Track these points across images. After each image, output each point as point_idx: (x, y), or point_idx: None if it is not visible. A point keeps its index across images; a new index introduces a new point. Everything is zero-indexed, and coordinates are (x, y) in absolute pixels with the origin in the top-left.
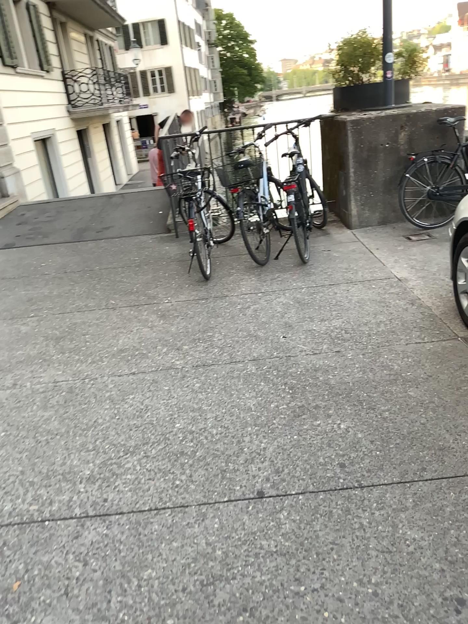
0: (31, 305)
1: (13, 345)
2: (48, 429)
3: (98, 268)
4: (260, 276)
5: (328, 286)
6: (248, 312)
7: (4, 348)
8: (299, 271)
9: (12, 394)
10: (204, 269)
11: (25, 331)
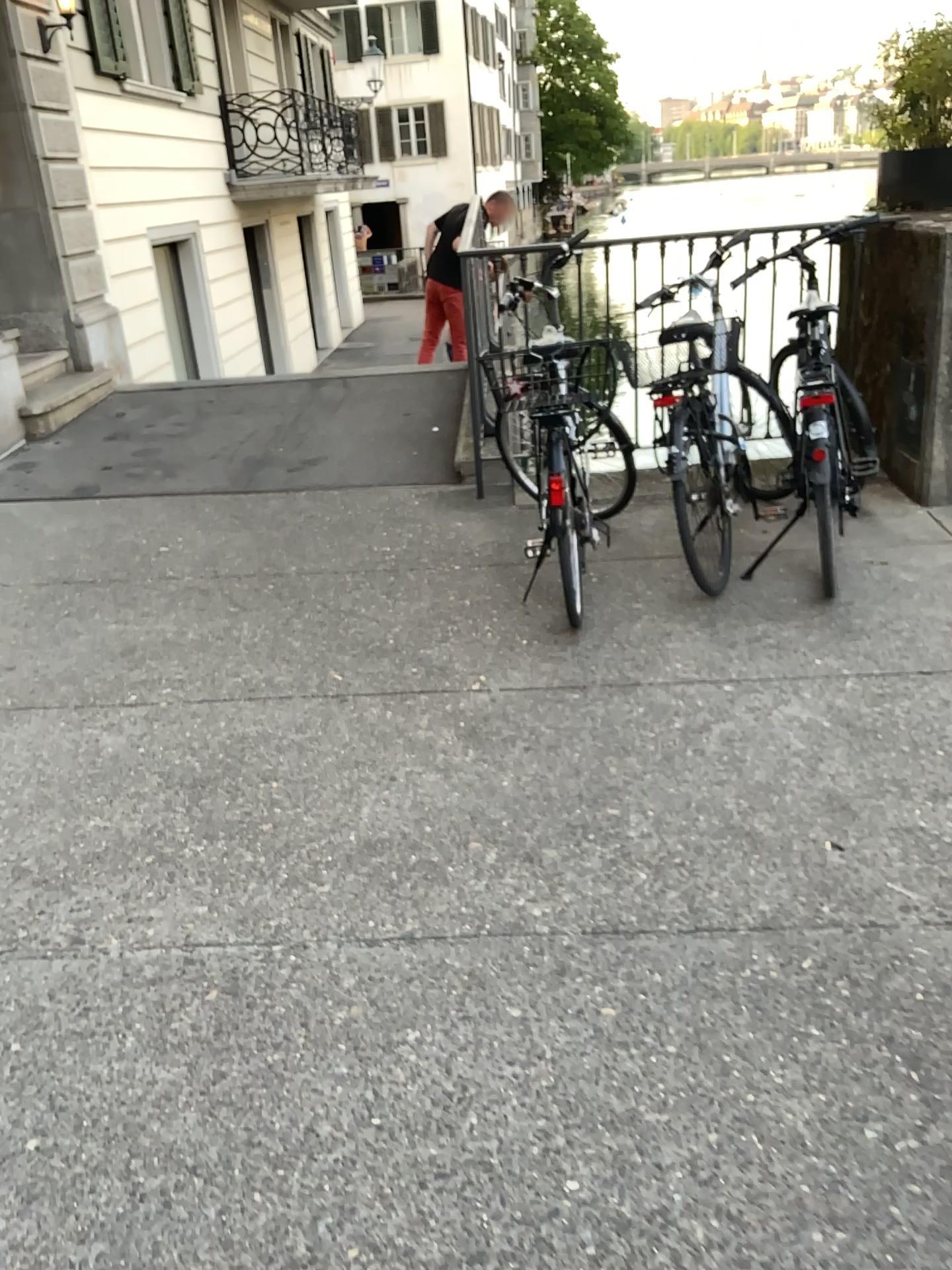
0: (129, 669)
1: (77, 794)
2: (169, 1145)
3: (295, 568)
4: (717, 628)
5: (916, 676)
6: (710, 745)
7: (56, 801)
8: (821, 624)
9: (67, 976)
10: (573, 601)
11: (111, 753)
